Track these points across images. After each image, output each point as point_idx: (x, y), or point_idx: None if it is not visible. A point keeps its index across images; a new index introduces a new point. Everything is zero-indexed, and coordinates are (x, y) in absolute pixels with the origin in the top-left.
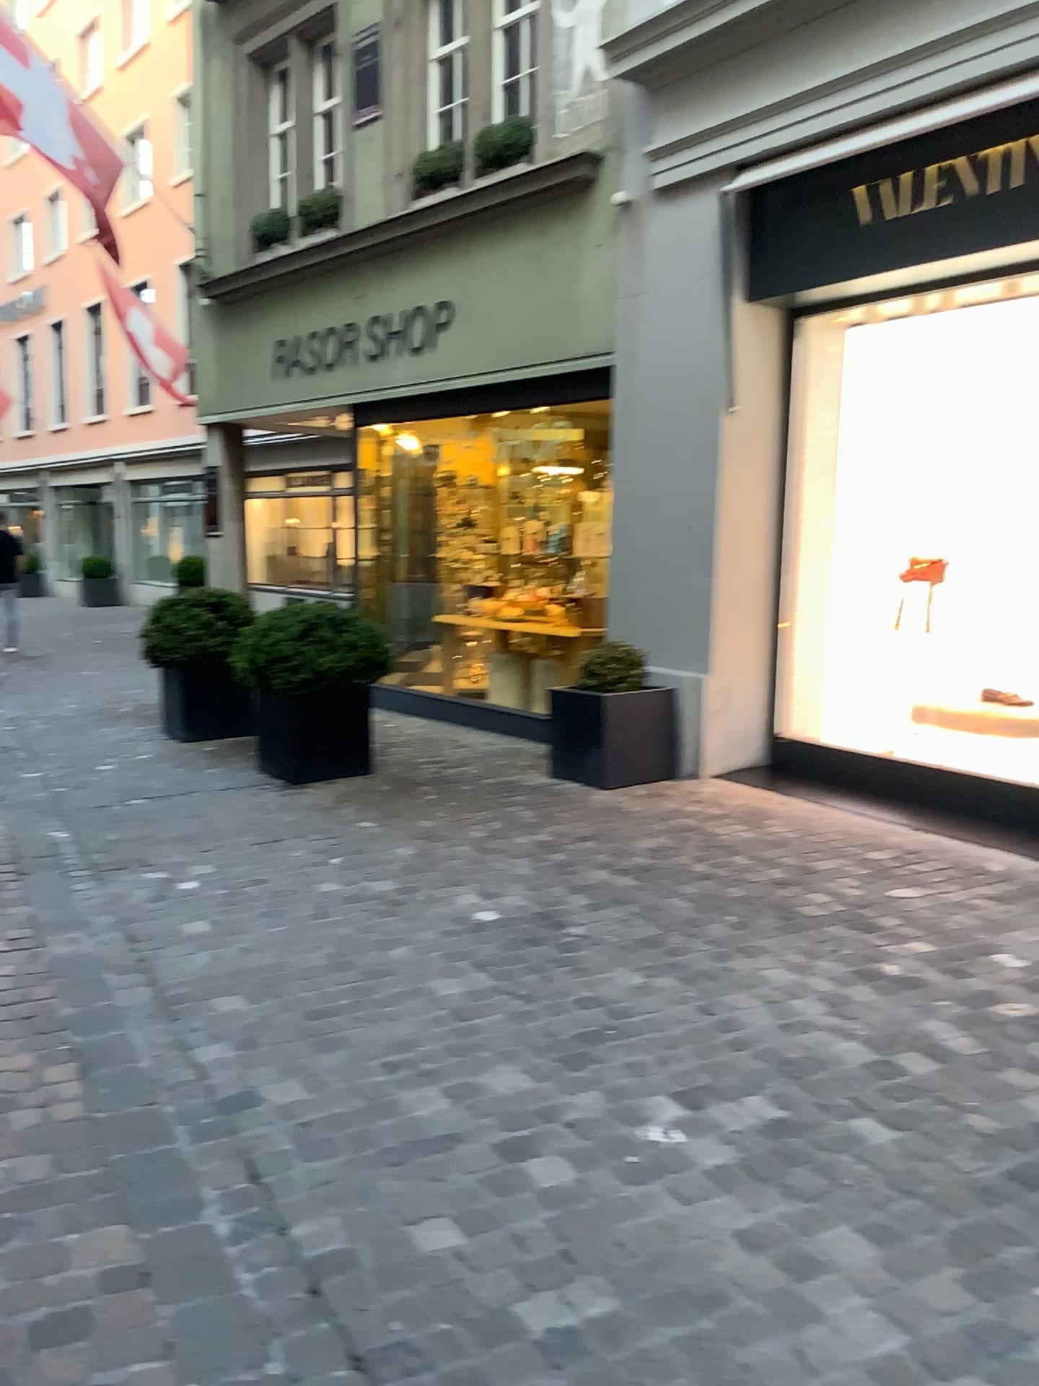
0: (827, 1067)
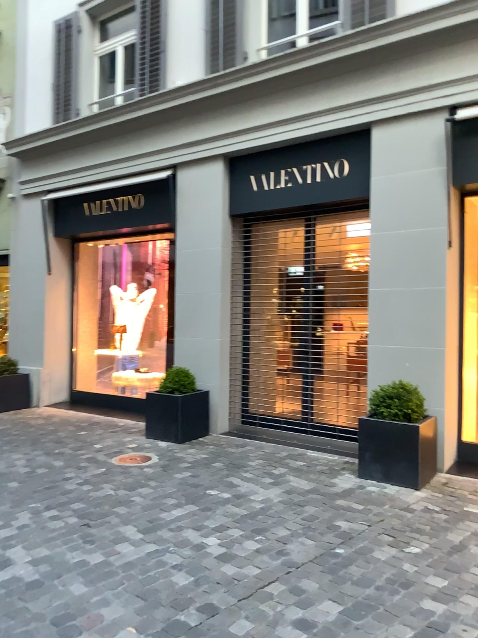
0: (11, 473)
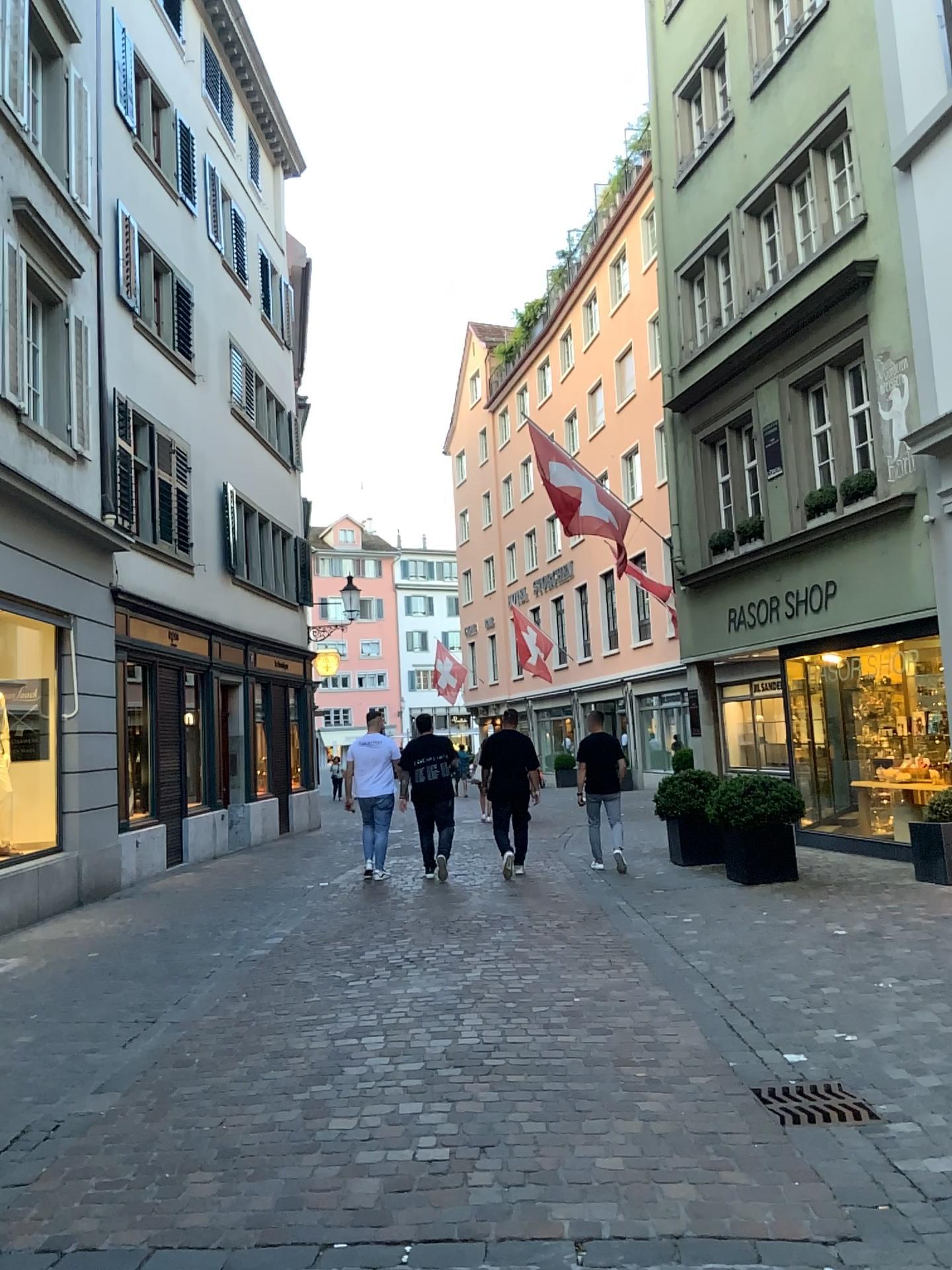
0: None
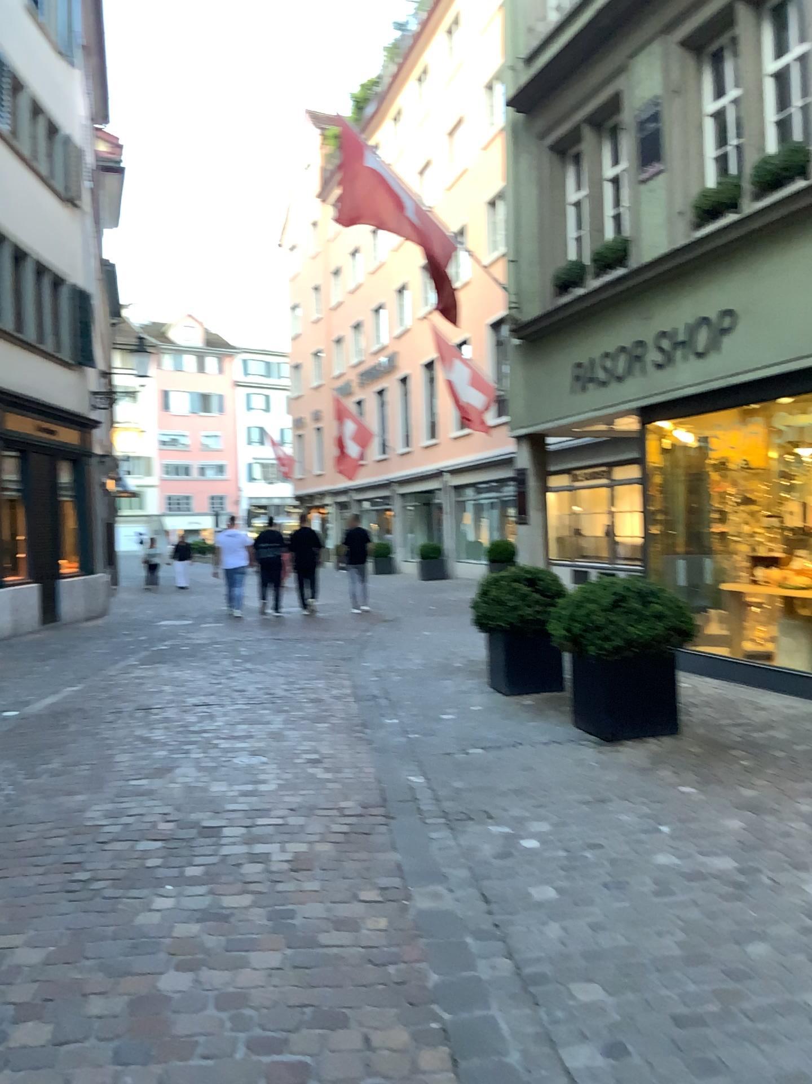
0: None
